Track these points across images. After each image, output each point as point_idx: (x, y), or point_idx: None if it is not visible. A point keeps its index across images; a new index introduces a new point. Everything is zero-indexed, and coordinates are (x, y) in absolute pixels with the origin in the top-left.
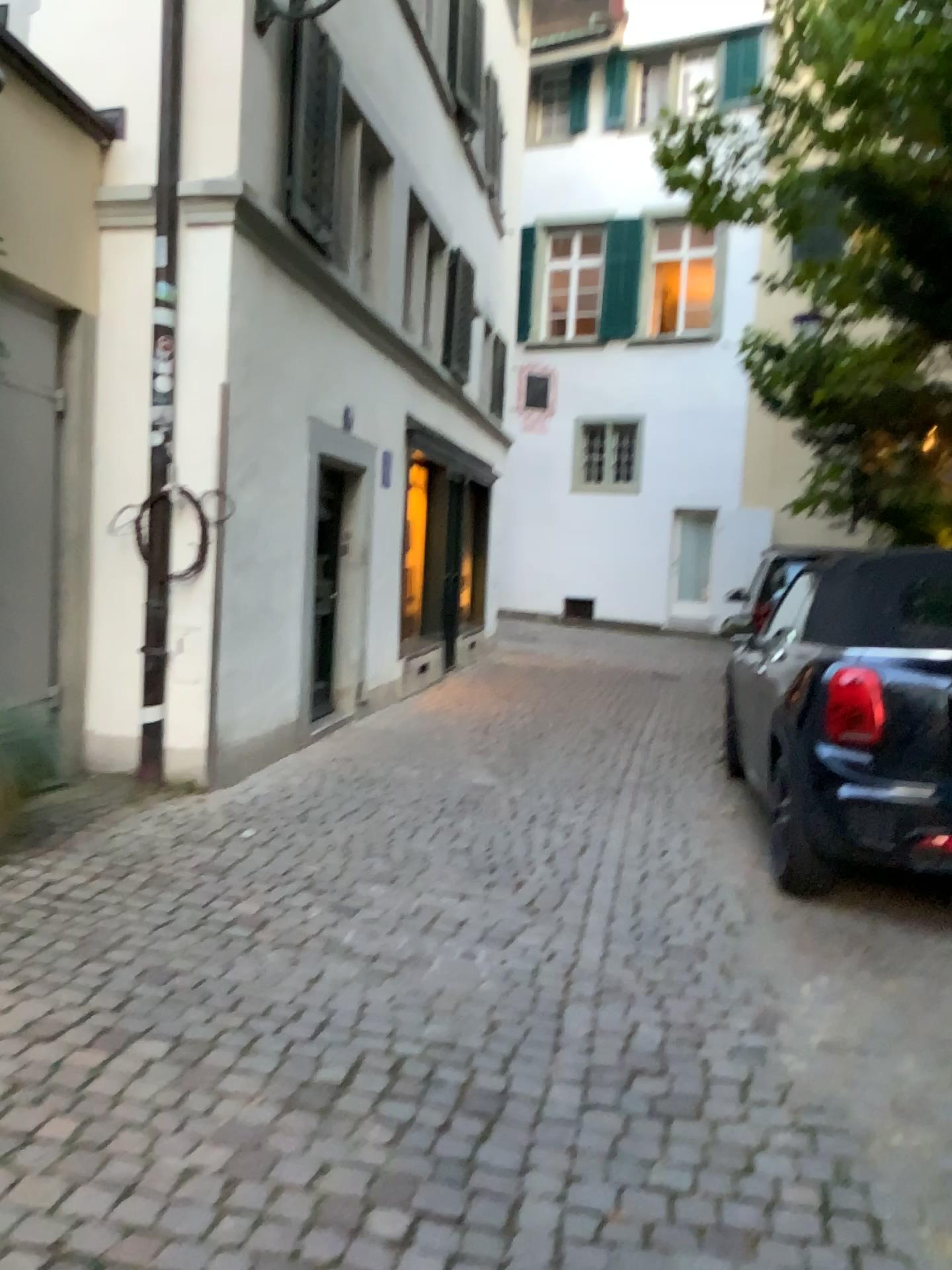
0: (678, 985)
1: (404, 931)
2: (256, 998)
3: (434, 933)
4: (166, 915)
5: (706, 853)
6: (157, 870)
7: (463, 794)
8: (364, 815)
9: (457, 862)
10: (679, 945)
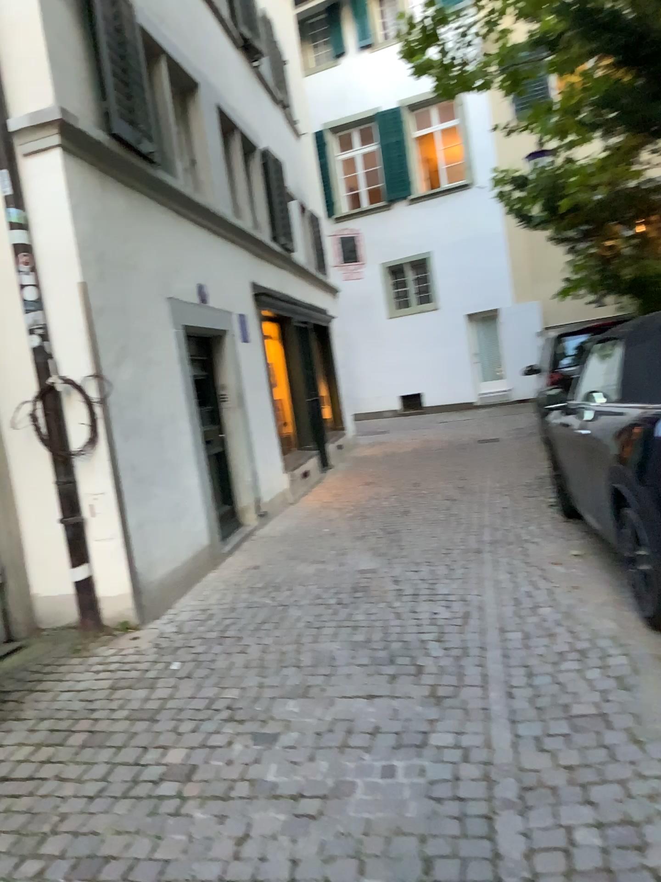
0: (595, 765)
1: (323, 750)
2: (186, 880)
3: (351, 748)
4: (100, 782)
5: (571, 600)
6: (93, 727)
7: (353, 583)
8: (273, 622)
9: (360, 656)
10: (580, 712)
